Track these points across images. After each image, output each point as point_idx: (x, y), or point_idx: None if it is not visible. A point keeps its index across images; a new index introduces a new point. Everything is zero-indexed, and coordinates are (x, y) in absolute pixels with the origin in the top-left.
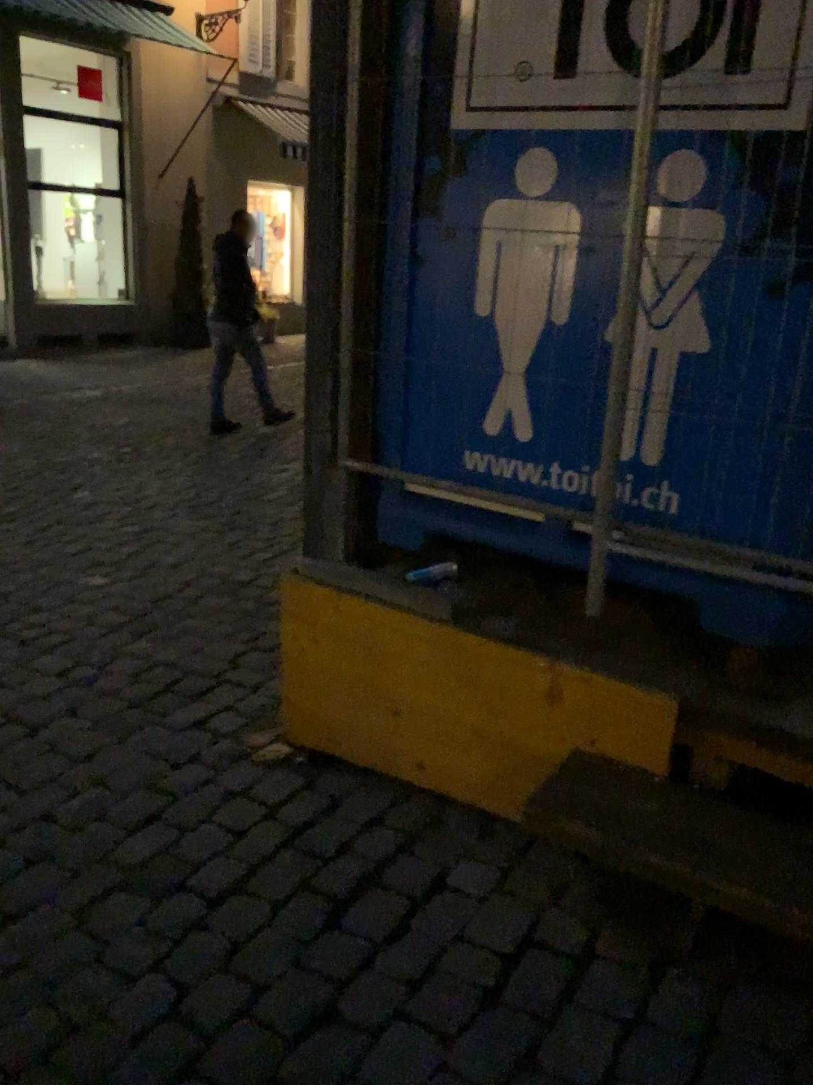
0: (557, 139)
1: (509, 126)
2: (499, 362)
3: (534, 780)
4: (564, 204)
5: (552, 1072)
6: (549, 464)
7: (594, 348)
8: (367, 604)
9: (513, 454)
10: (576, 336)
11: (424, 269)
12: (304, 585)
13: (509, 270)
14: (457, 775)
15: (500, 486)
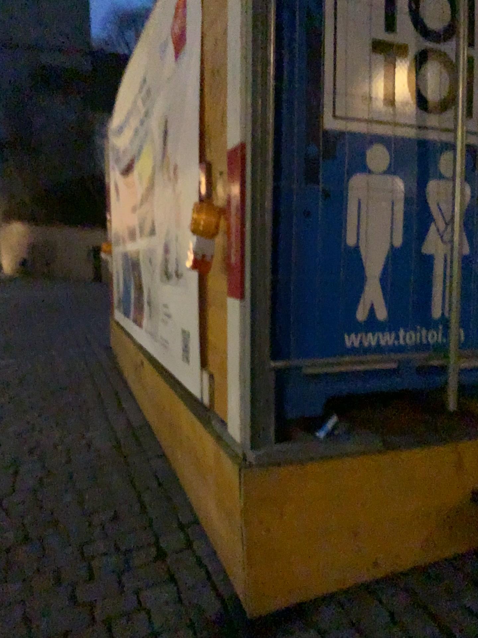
0: (386, 141)
1: (360, 130)
2: (359, 274)
3: (444, 523)
4: (392, 178)
5: None
6: (394, 330)
7: (412, 258)
8: (324, 461)
9: (374, 330)
10: (402, 252)
11: (309, 219)
12: (266, 471)
13: (364, 217)
14: (398, 550)
15: (368, 352)
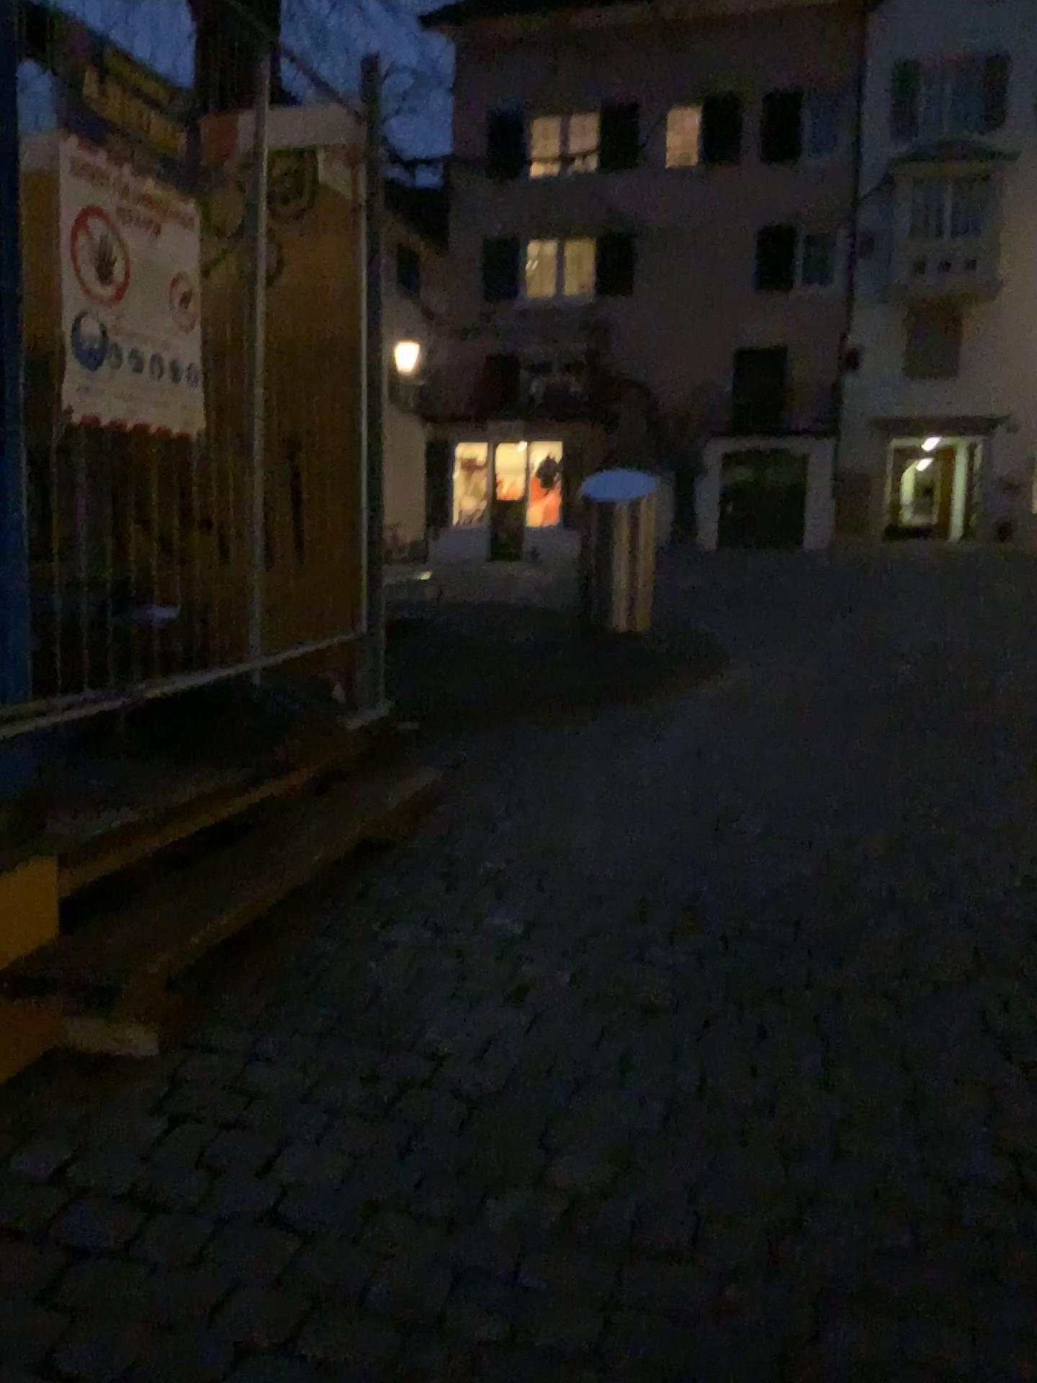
0: None
1: None
2: None
3: None
4: None
5: (302, 1085)
6: None
7: None
8: None
9: None
10: None
11: None
12: None
13: None
14: None
15: None
